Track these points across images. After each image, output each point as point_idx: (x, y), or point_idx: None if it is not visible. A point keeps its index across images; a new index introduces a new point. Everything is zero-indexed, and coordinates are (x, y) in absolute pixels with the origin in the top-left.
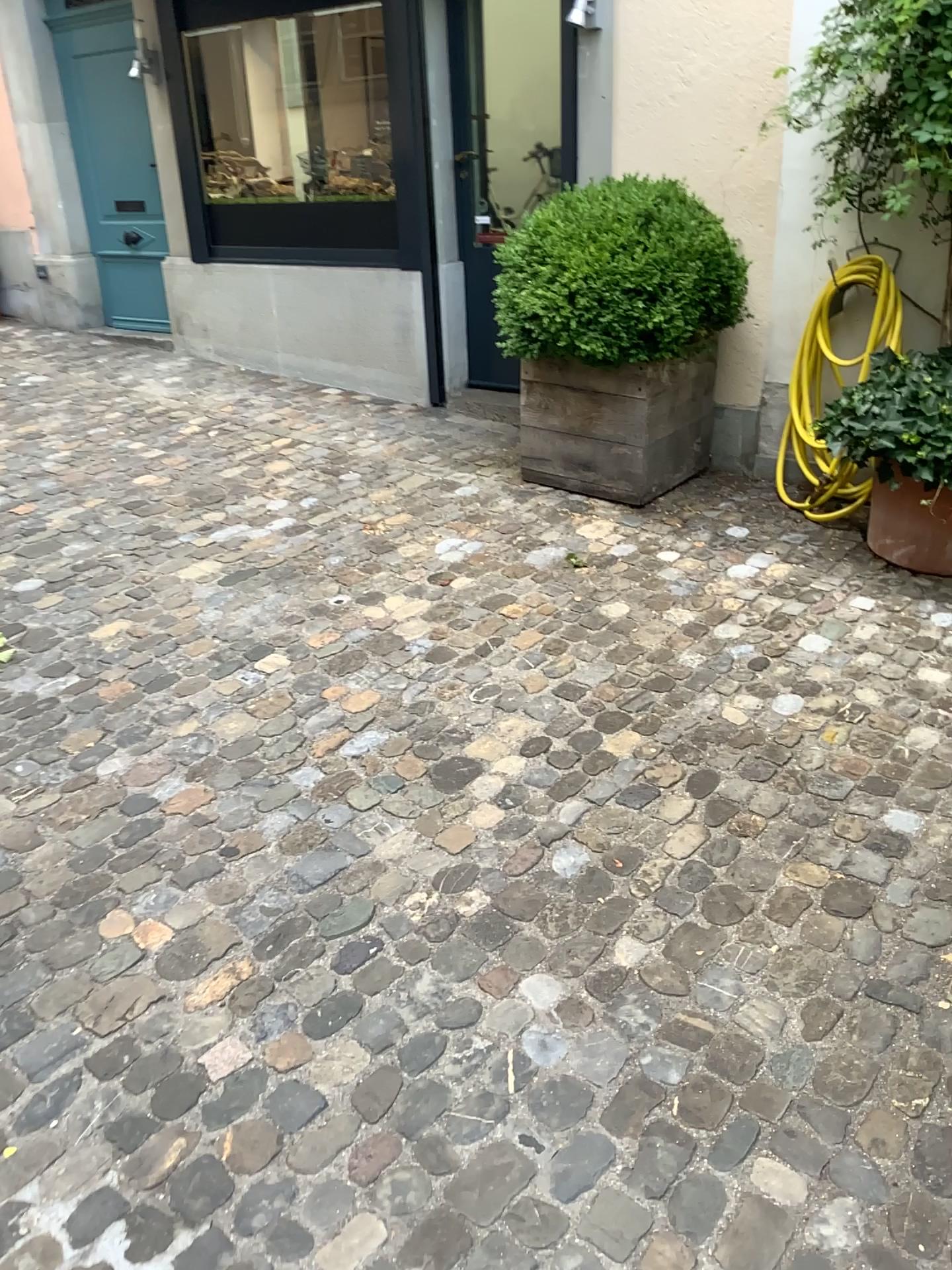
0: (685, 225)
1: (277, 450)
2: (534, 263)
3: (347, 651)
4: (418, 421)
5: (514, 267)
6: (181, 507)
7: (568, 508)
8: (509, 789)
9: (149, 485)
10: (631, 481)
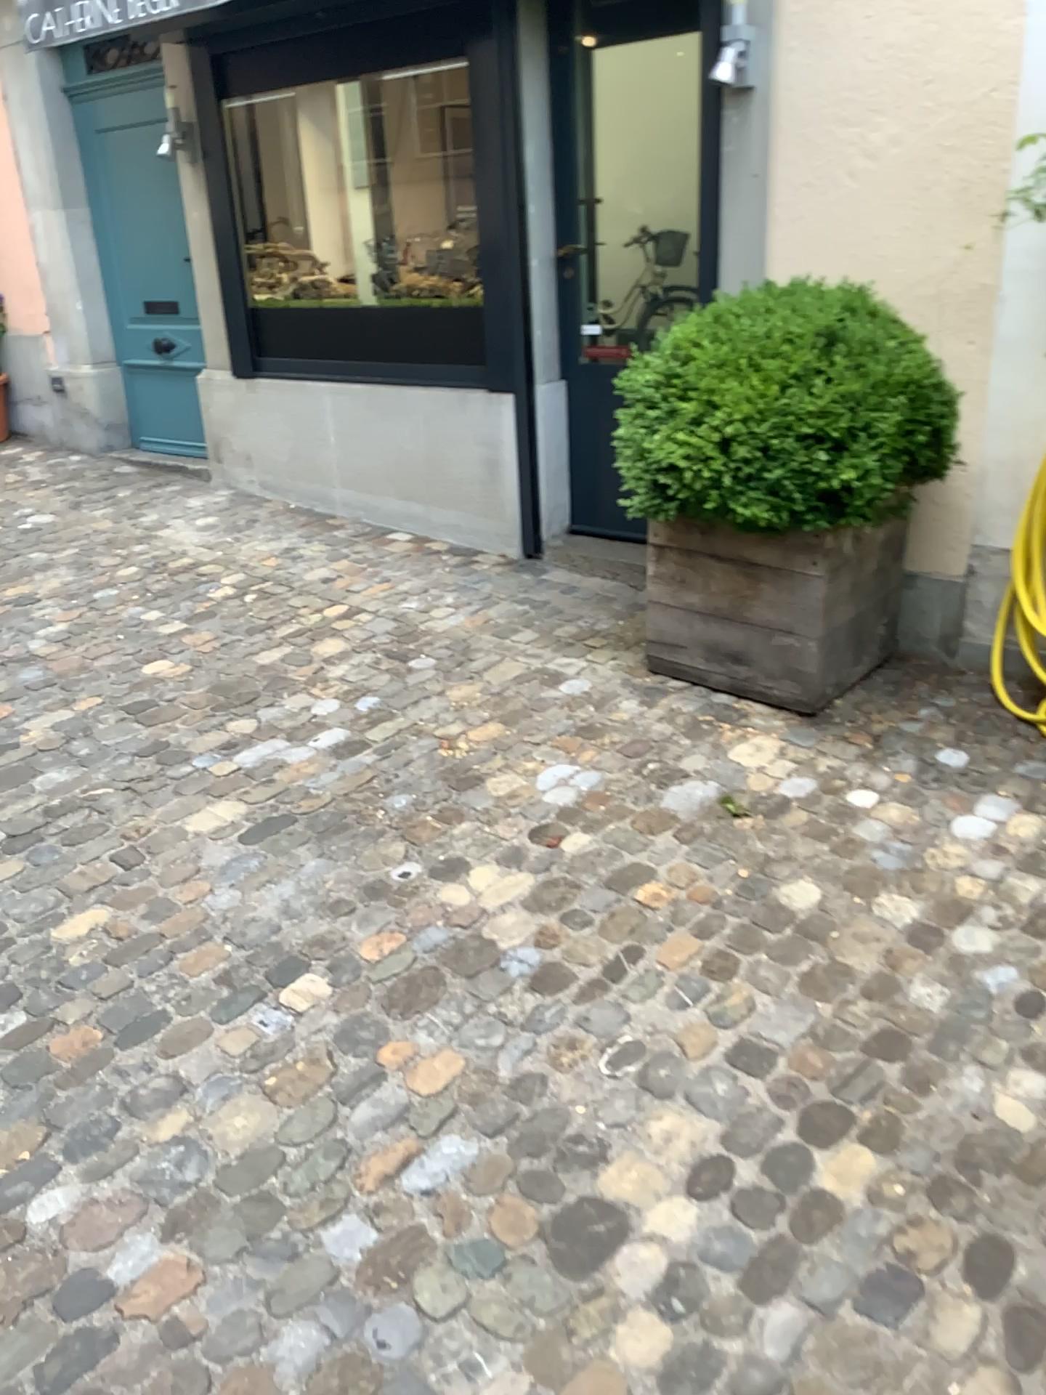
0: (878, 344)
1: (329, 623)
2: (671, 395)
3: (416, 971)
4: (509, 579)
5: (642, 399)
6: (200, 711)
7: (715, 716)
8: (674, 1273)
9: (162, 676)
10: (801, 682)
